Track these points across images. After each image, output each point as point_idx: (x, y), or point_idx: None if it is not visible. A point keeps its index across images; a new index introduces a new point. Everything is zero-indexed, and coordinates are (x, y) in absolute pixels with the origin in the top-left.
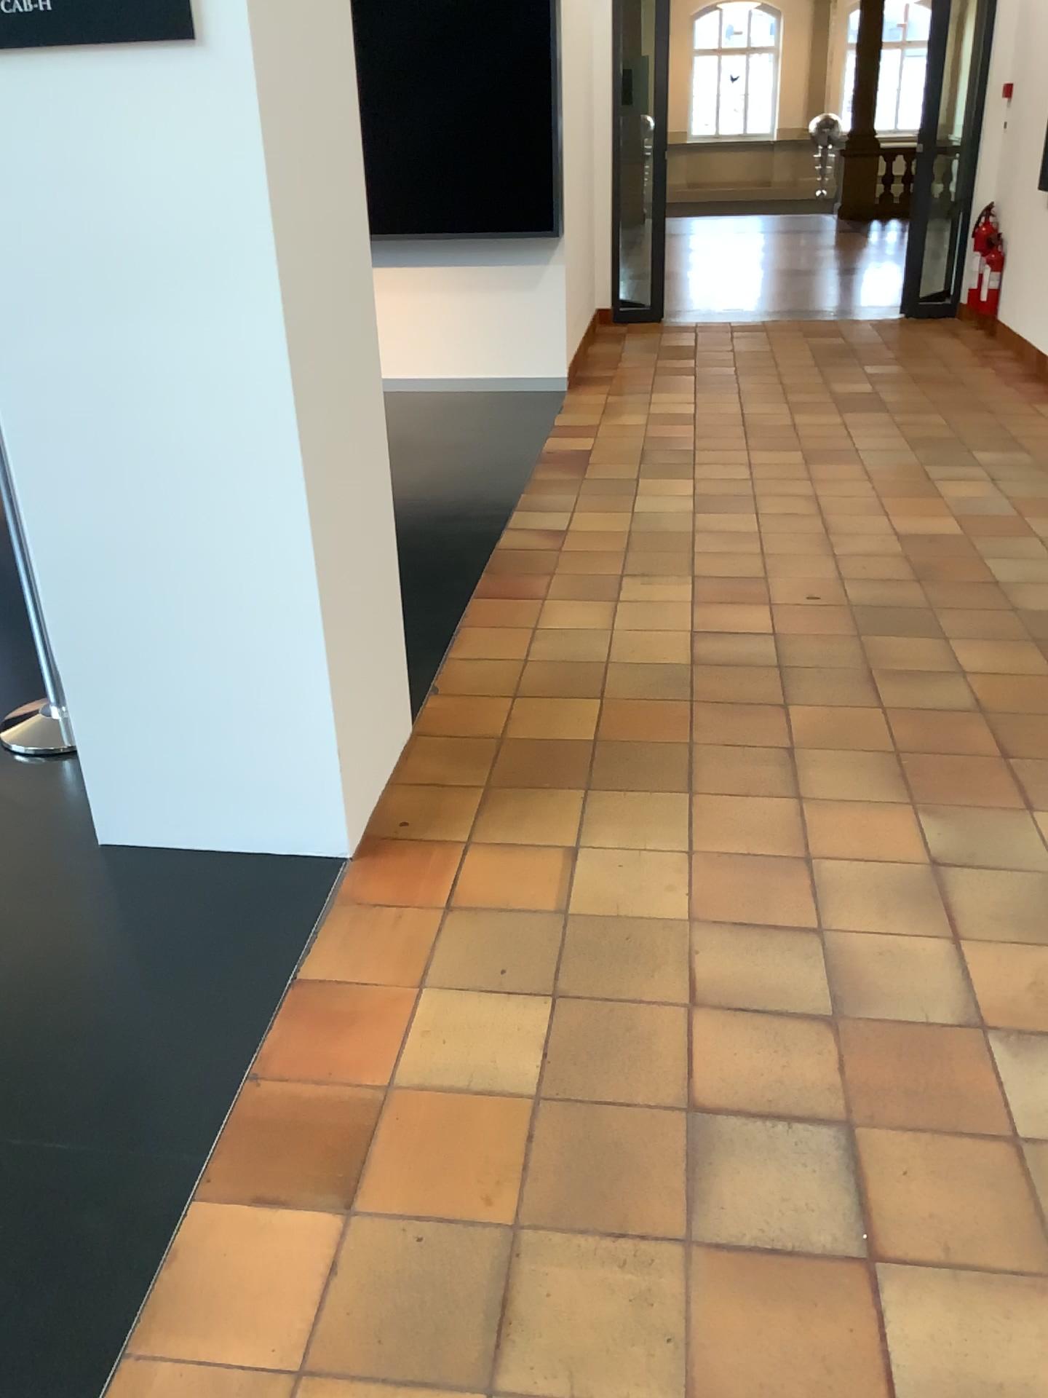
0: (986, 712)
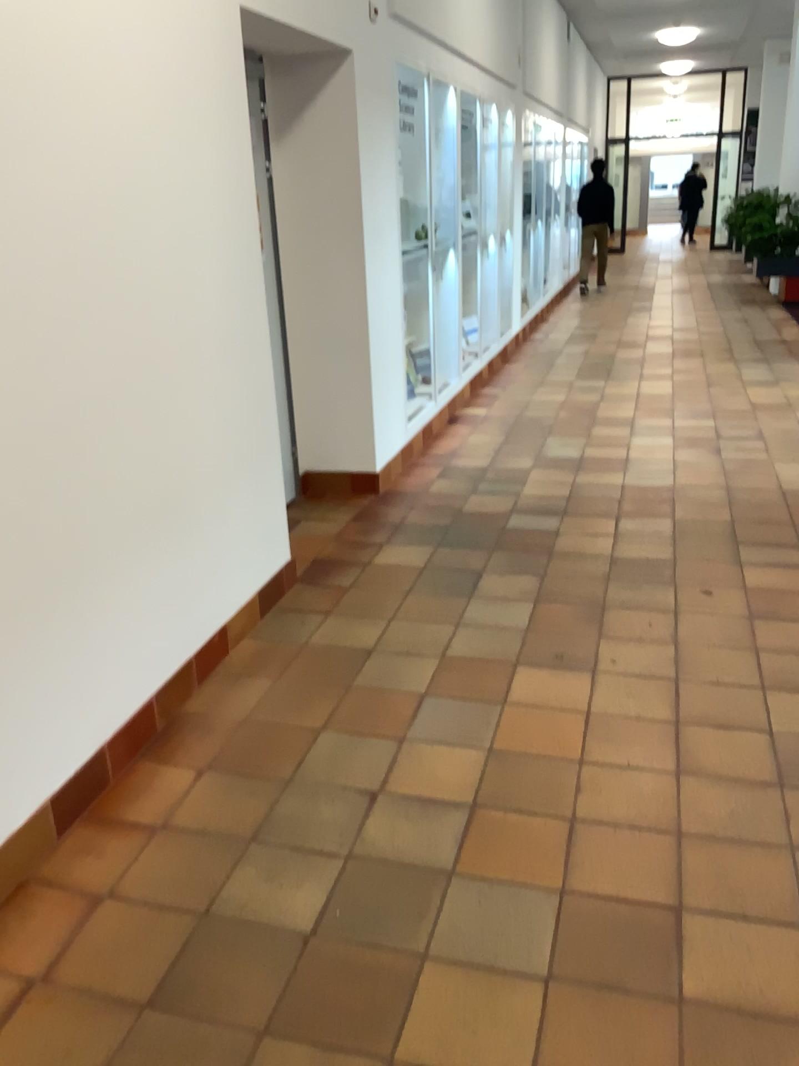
0: (616, 516)
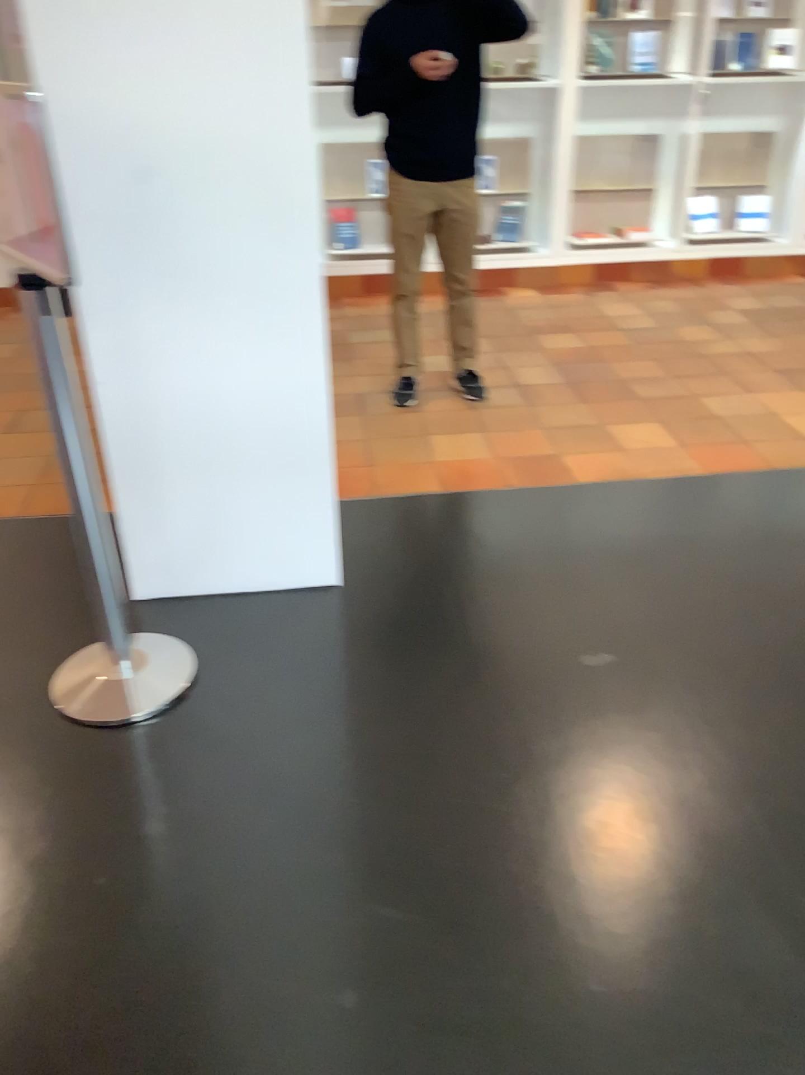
0: None
